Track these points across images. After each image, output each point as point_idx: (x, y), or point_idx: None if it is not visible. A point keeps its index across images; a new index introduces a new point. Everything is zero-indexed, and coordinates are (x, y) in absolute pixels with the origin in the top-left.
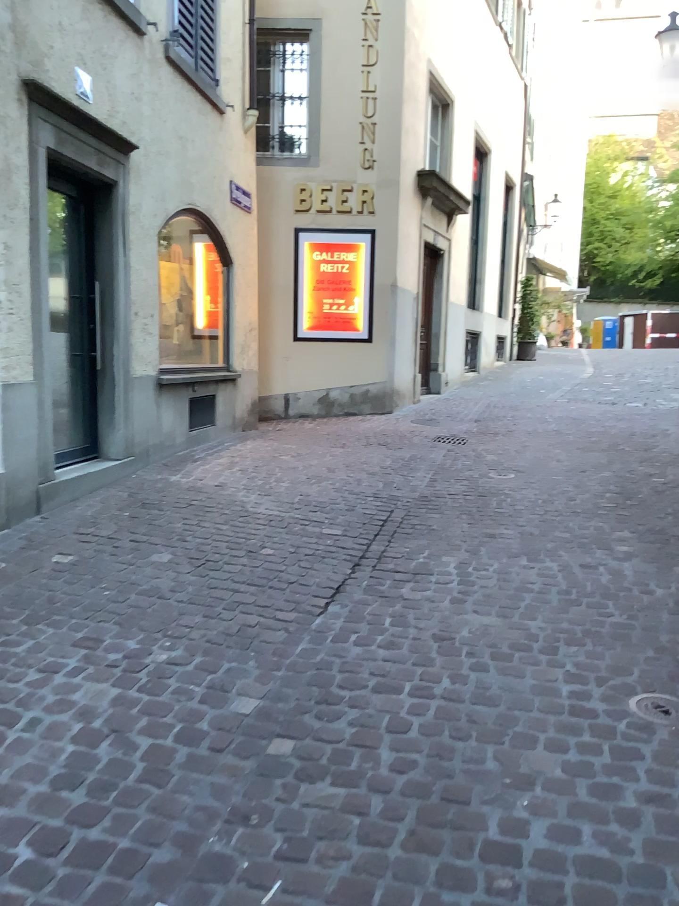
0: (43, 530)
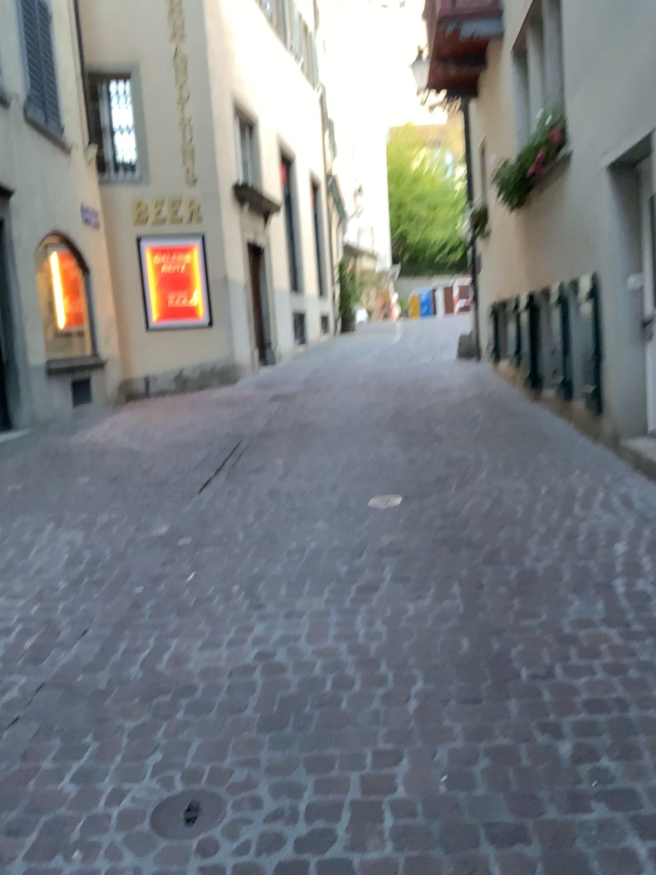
0: None
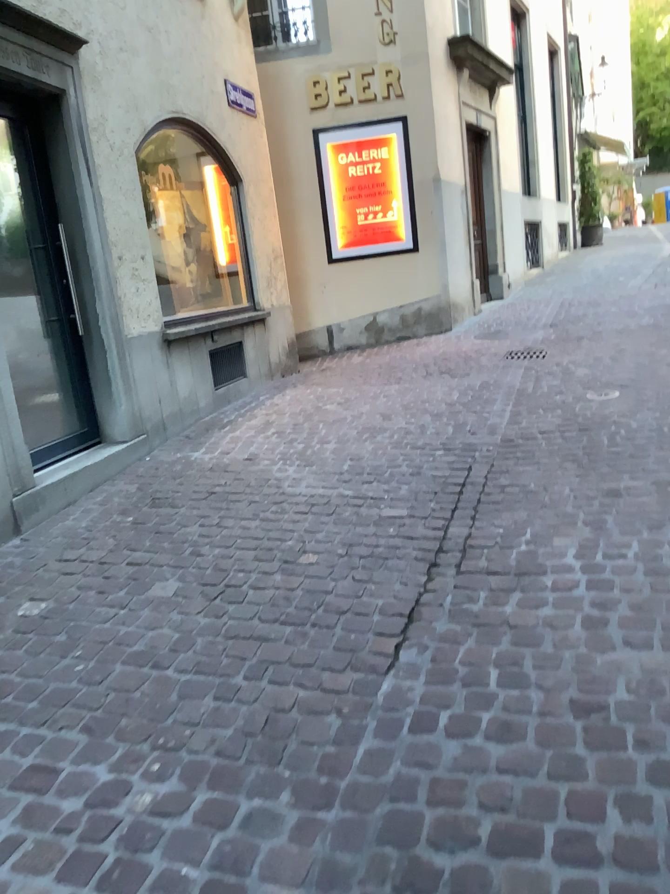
0: (20, 560)
